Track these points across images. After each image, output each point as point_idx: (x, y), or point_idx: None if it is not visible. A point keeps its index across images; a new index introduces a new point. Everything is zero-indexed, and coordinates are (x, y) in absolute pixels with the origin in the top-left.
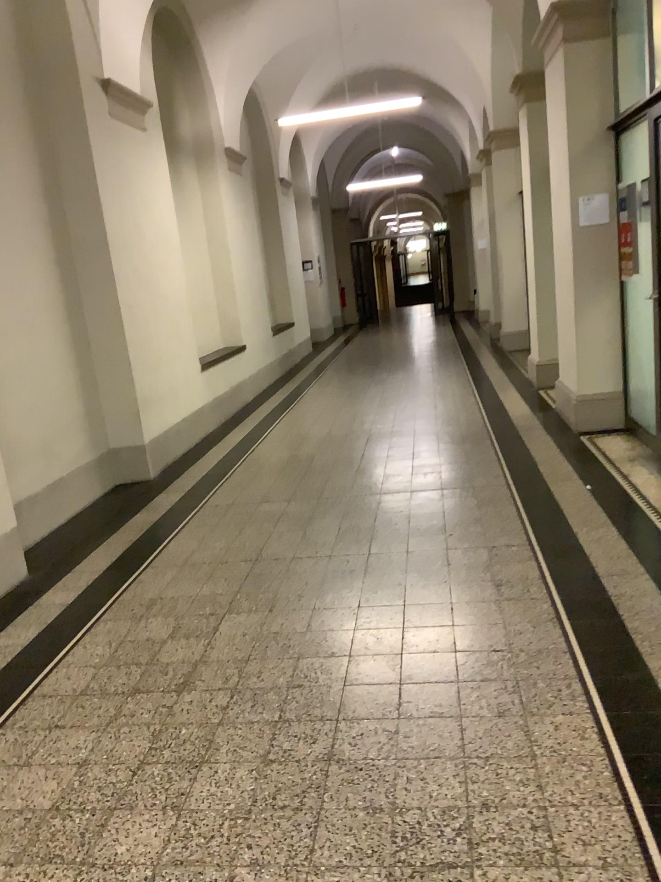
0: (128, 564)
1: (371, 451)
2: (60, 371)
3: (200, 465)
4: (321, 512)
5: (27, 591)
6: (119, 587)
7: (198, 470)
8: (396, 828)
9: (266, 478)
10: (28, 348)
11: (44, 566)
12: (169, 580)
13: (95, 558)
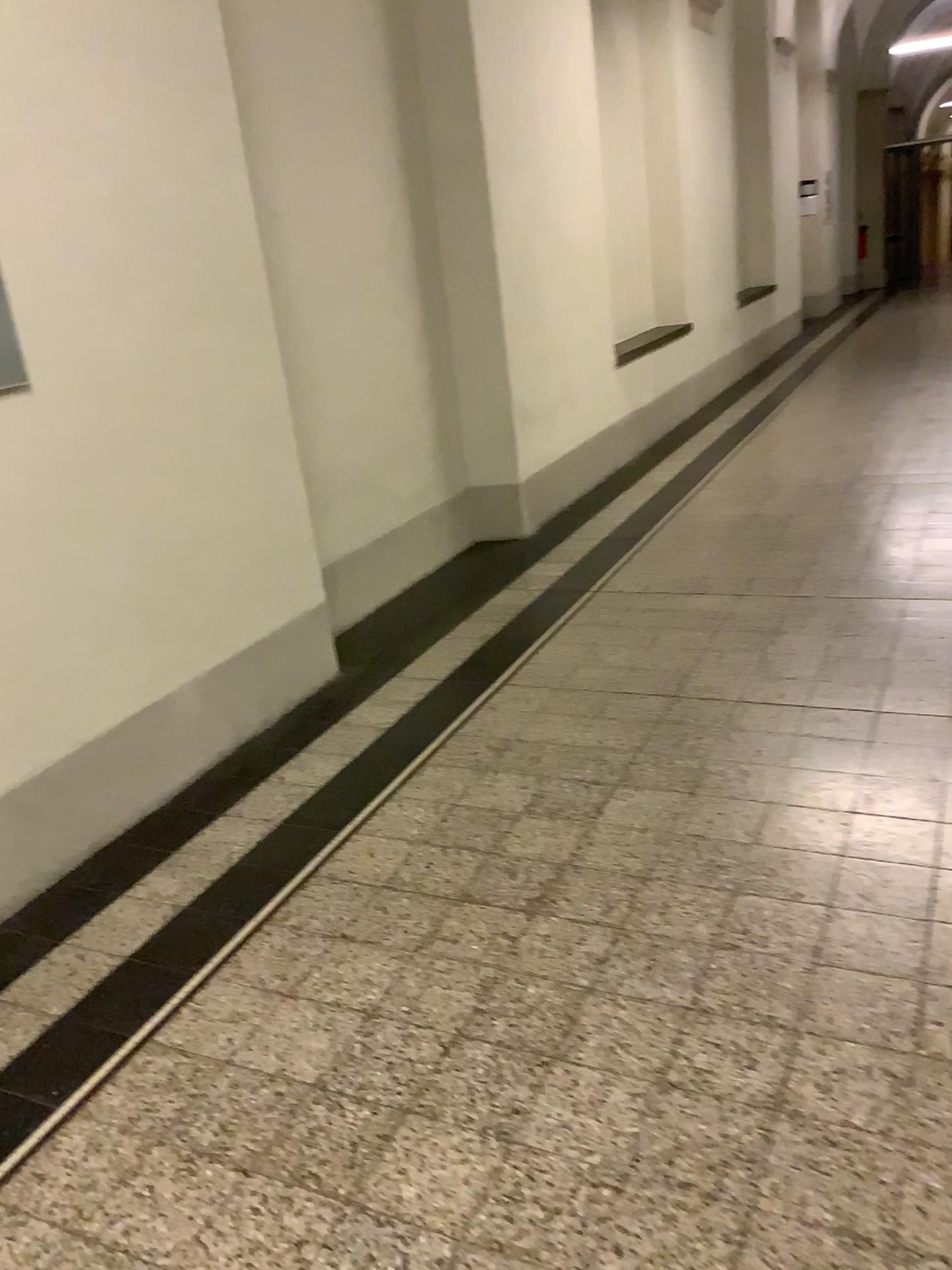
0: (483, 673)
1: (892, 518)
2: (406, 365)
3: (605, 519)
4: (795, 618)
5: (339, 696)
6: (467, 709)
7: (601, 527)
8: (890, 1261)
9: (708, 549)
10: (360, 330)
11: (365, 660)
12: (540, 708)
13: (437, 657)
